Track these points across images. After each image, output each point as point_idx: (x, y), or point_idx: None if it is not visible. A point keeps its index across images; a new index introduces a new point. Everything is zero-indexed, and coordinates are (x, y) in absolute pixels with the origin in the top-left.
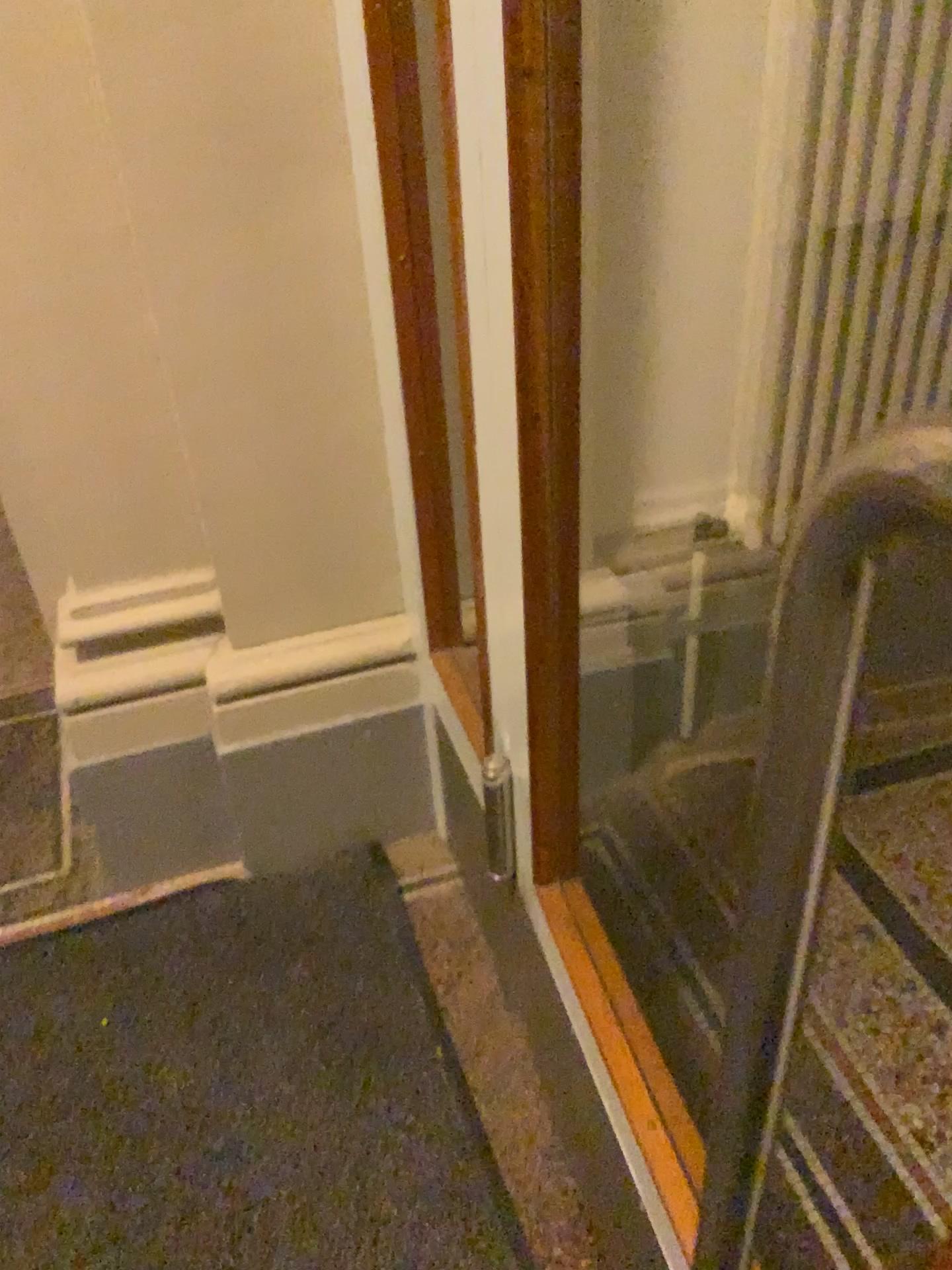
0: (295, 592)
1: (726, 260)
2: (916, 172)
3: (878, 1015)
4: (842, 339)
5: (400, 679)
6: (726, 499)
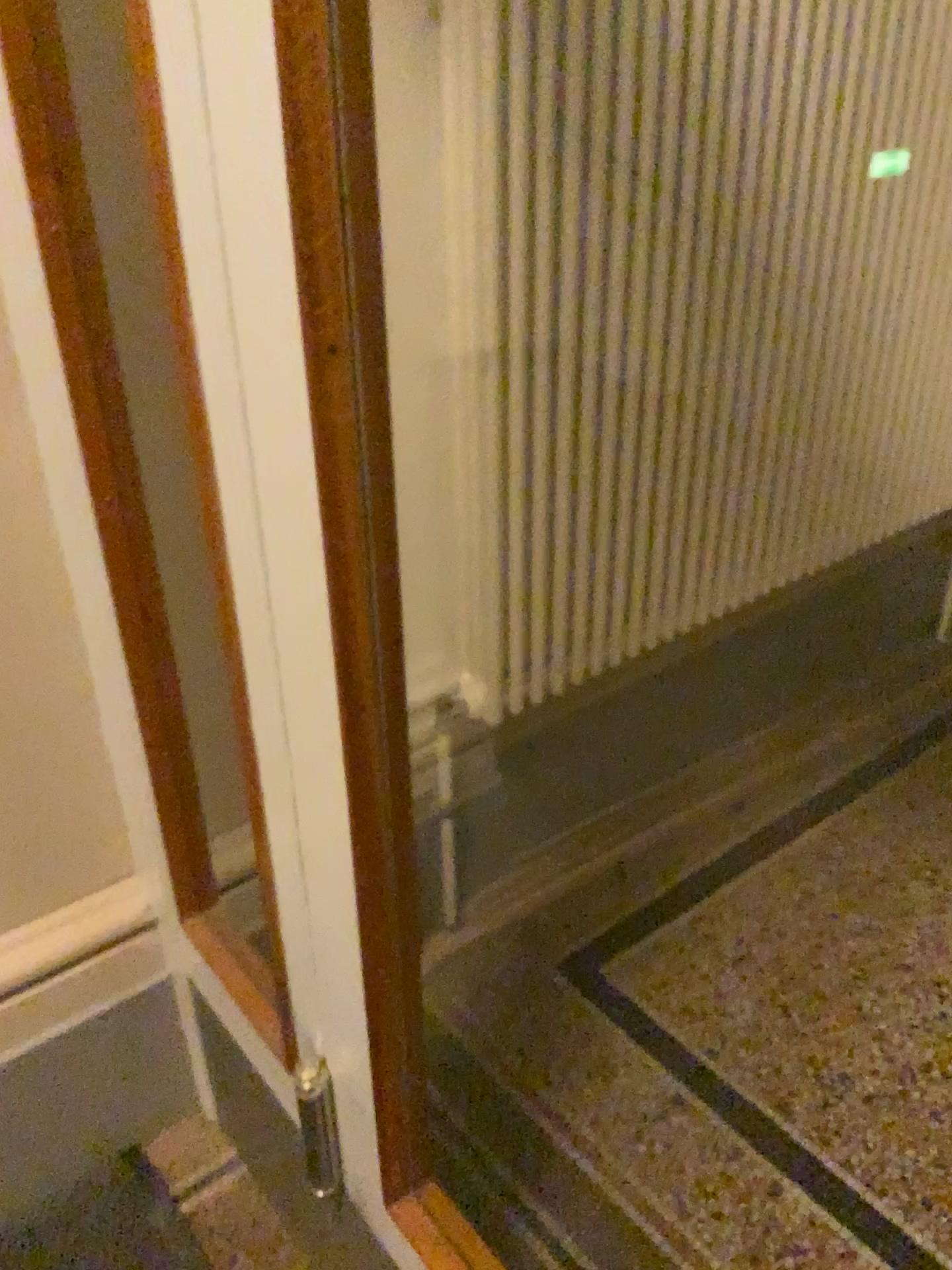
0: (0, 881)
1: (427, 446)
2: (594, 354)
3: (712, 1194)
4: (549, 513)
5: (143, 952)
6: (457, 677)
